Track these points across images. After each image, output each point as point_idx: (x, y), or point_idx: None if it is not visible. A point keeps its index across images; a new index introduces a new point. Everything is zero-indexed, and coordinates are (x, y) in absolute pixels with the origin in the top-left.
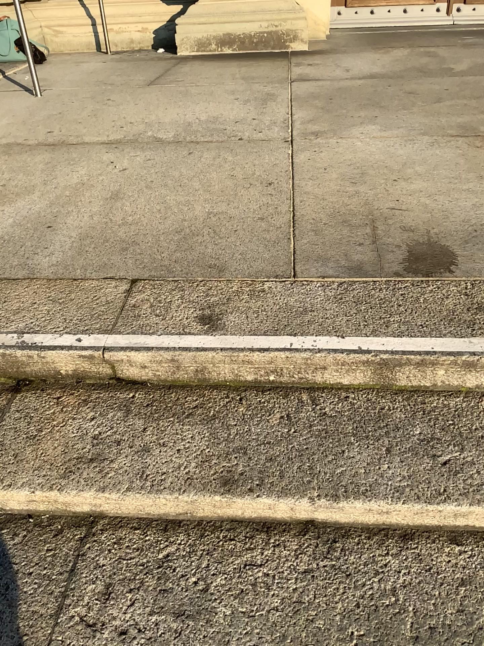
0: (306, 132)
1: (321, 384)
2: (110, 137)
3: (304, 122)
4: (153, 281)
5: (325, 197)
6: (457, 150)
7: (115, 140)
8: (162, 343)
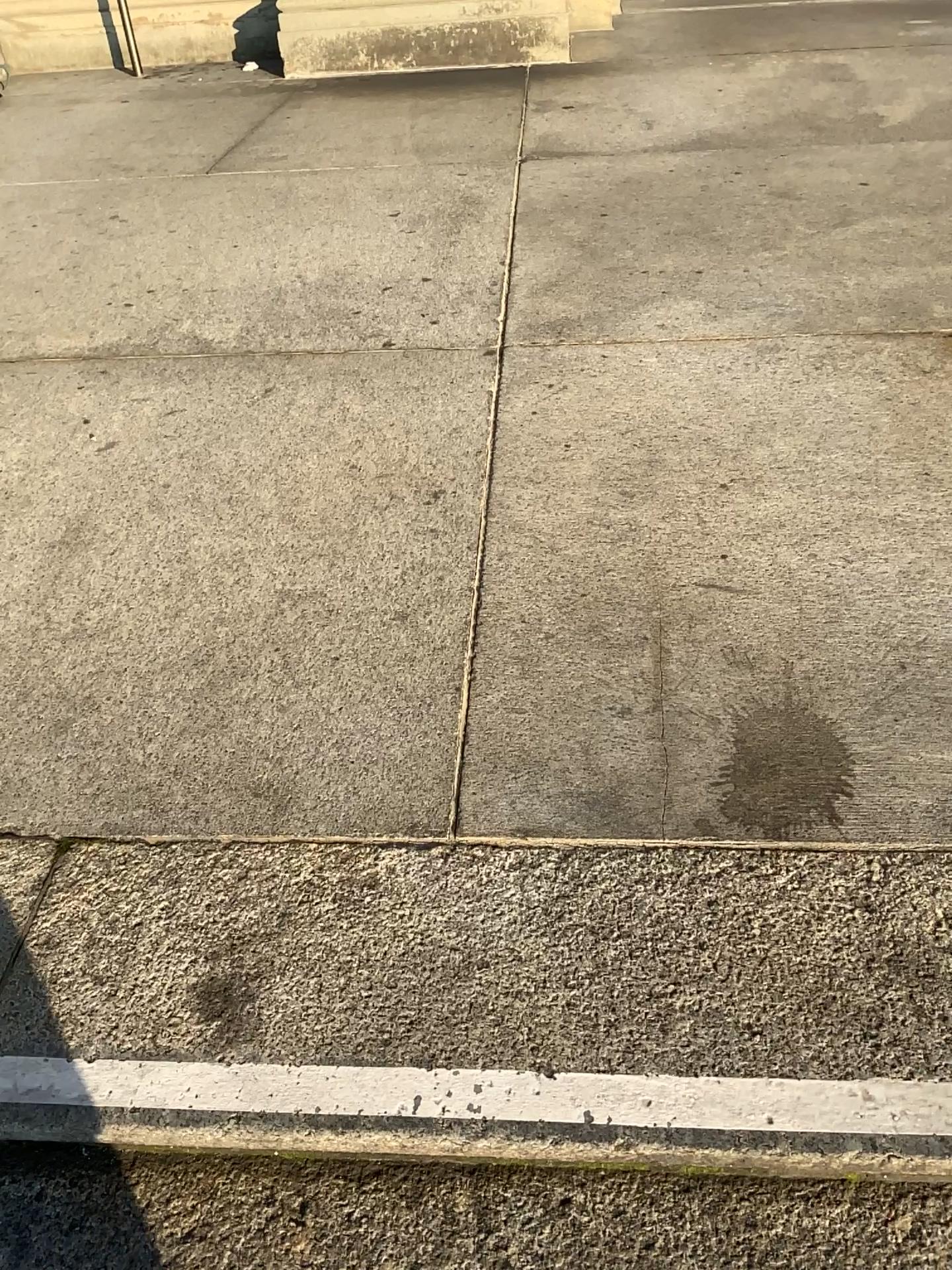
0: (540, 321)
1: (502, 1160)
2: (98, 338)
3: (539, 286)
4: (116, 845)
5: (557, 547)
6: (877, 381)
7: (108, 347)
8: (98, 1093)
